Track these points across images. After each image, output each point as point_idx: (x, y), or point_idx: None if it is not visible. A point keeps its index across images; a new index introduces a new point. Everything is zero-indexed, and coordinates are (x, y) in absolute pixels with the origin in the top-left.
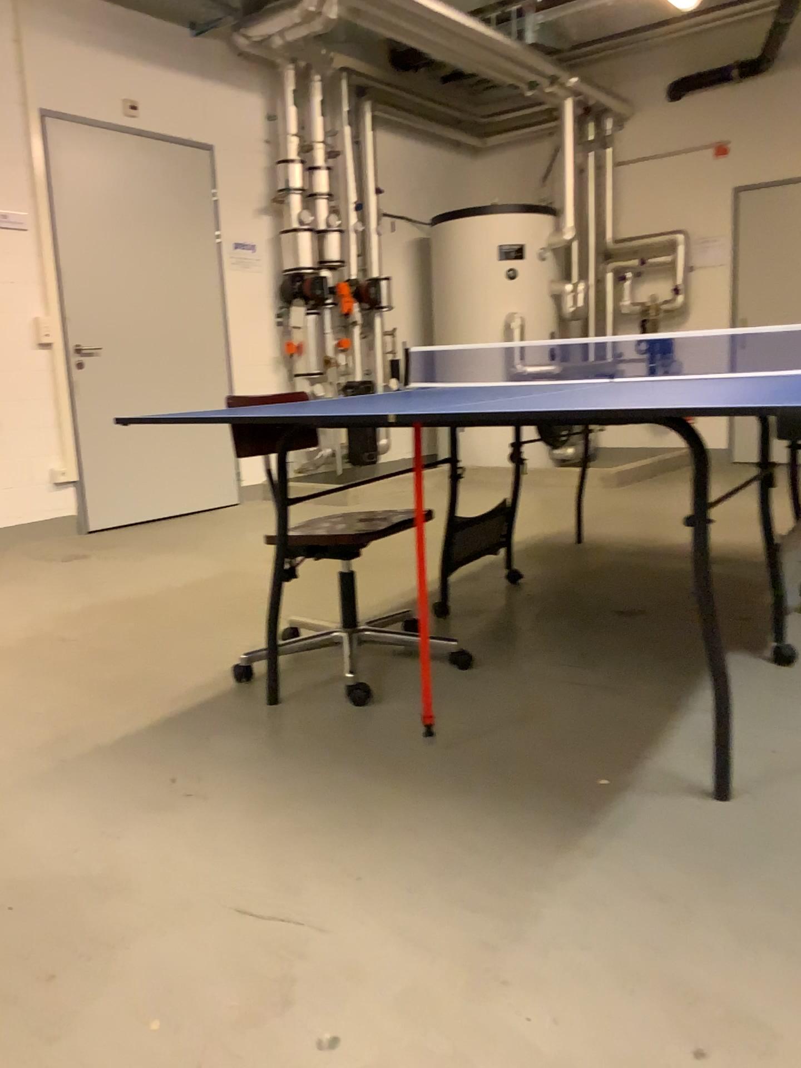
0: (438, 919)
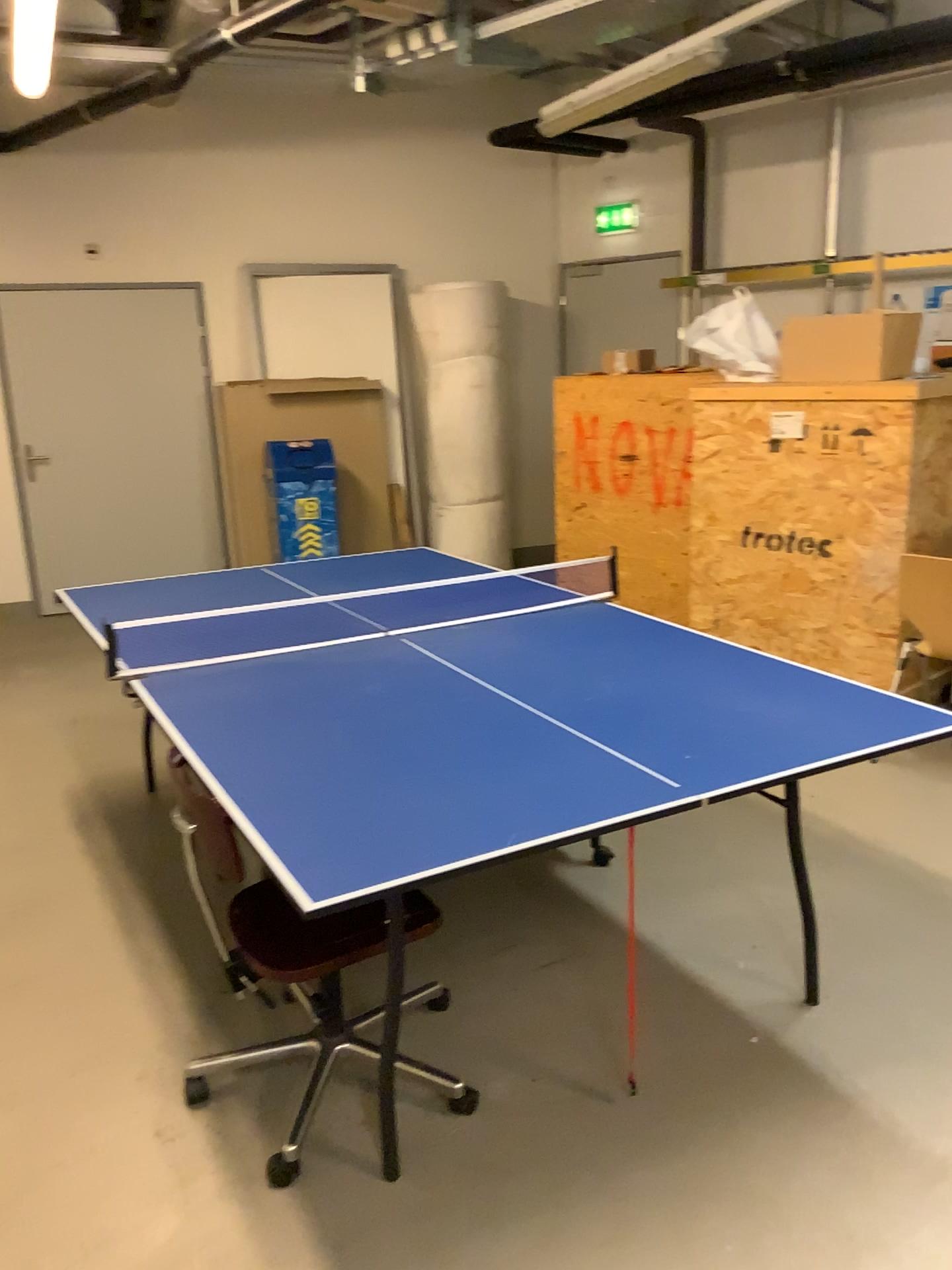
0: (926, 1218)
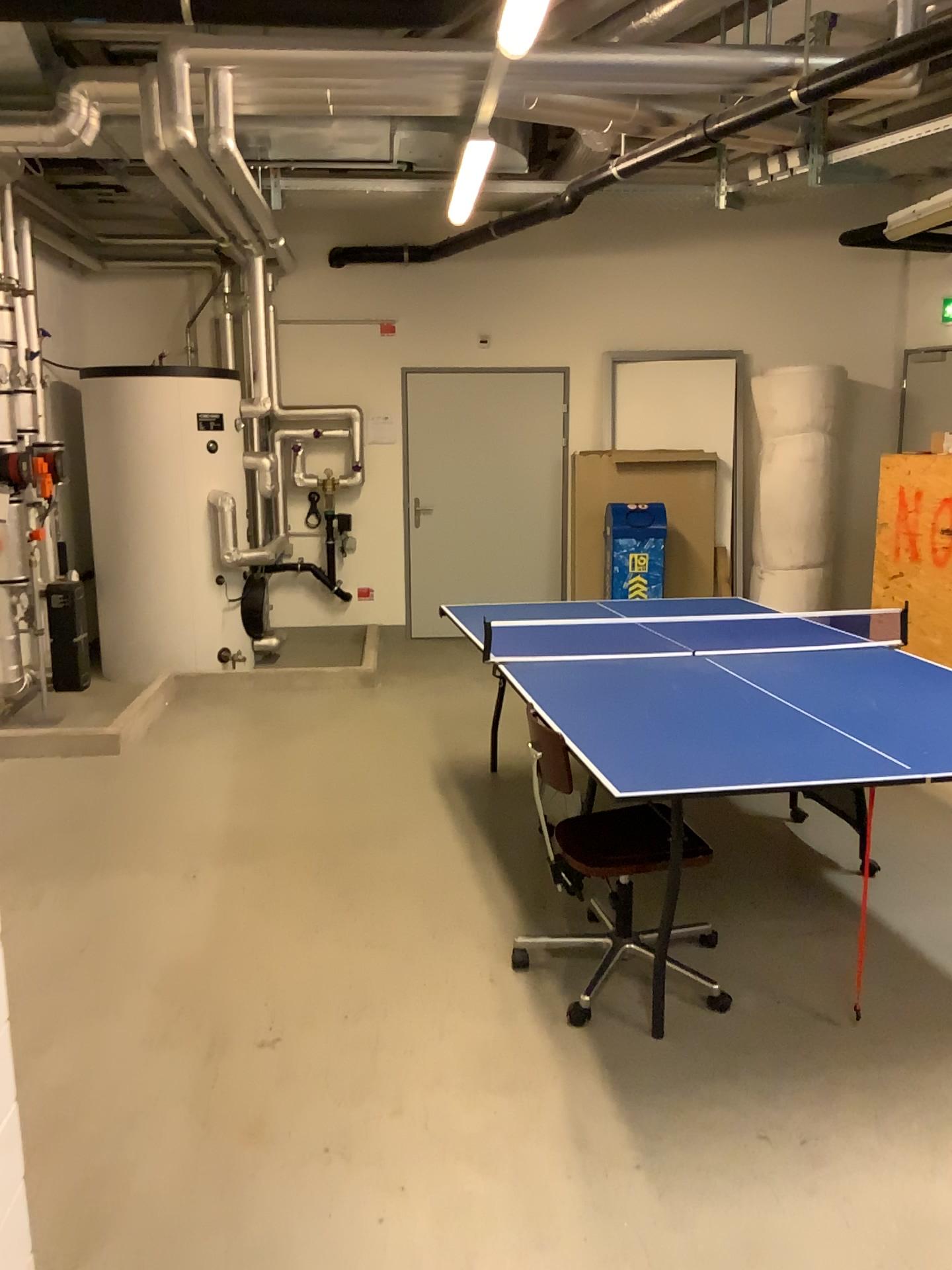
0: None
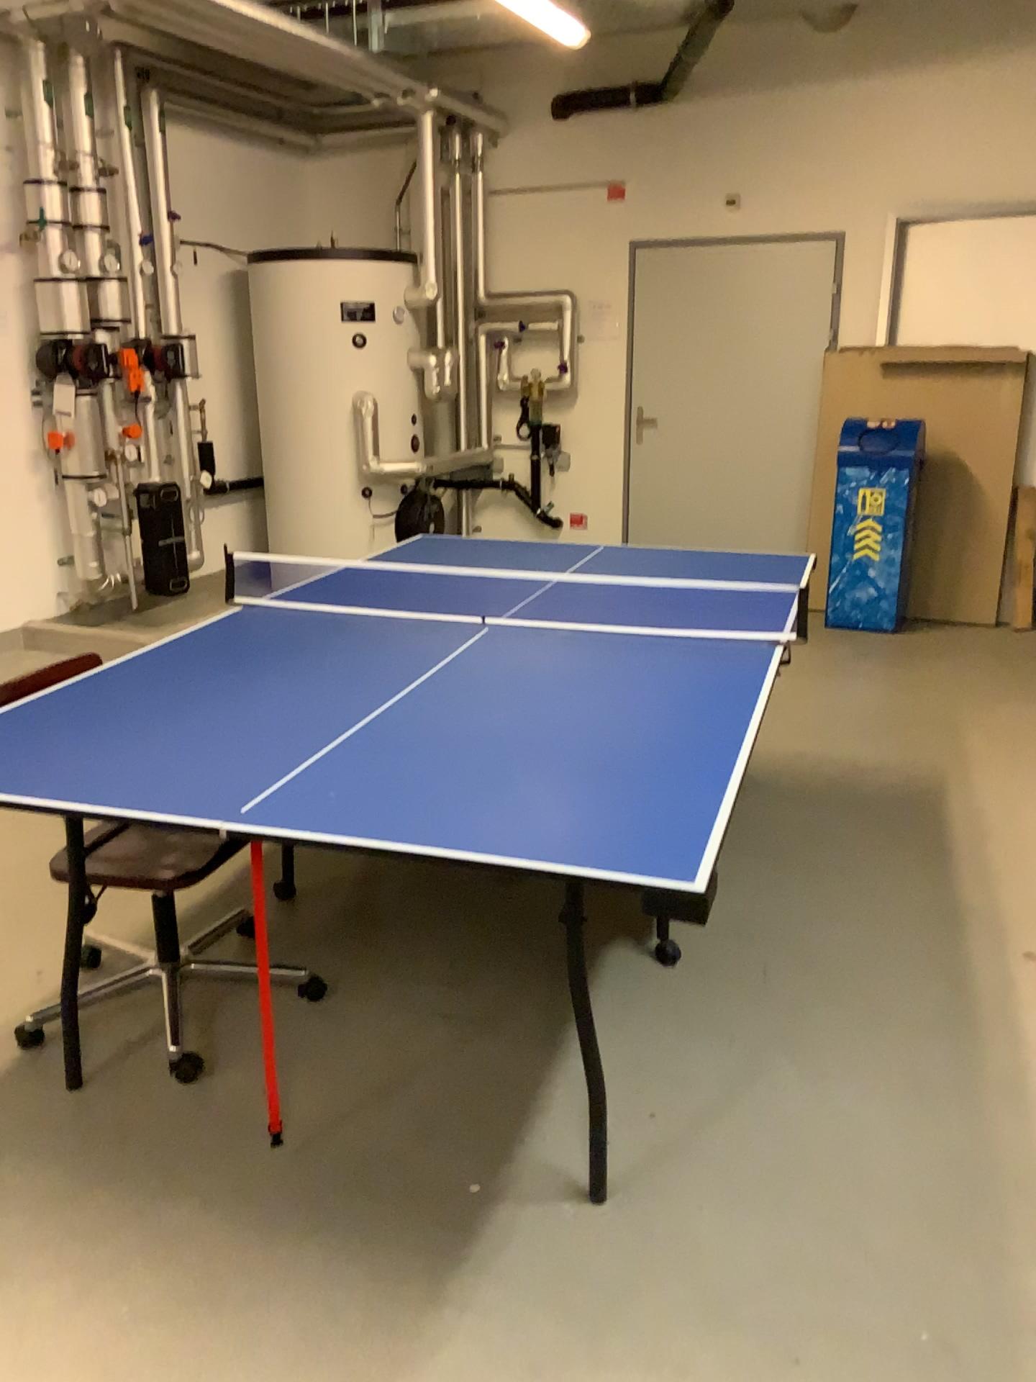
0: None
